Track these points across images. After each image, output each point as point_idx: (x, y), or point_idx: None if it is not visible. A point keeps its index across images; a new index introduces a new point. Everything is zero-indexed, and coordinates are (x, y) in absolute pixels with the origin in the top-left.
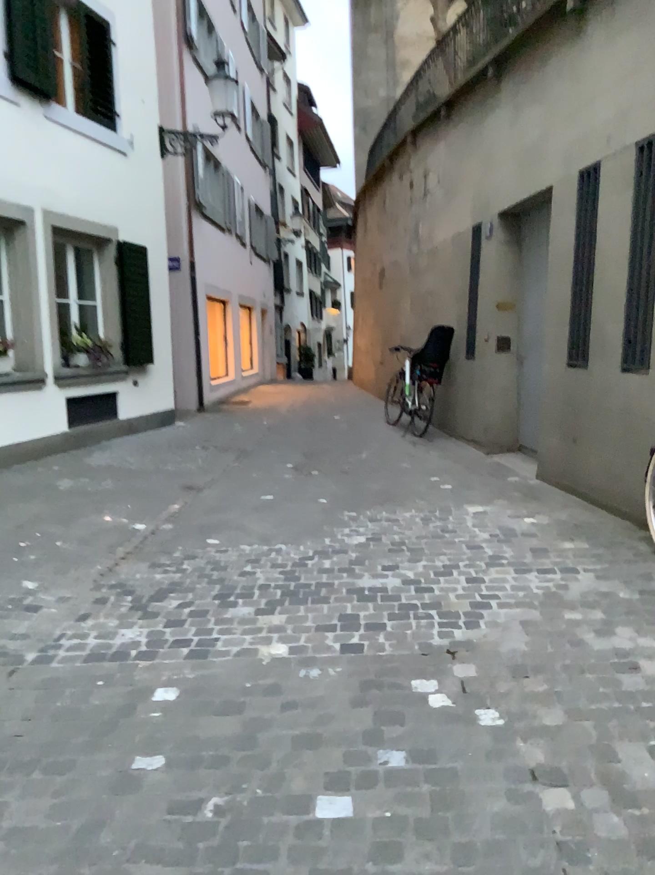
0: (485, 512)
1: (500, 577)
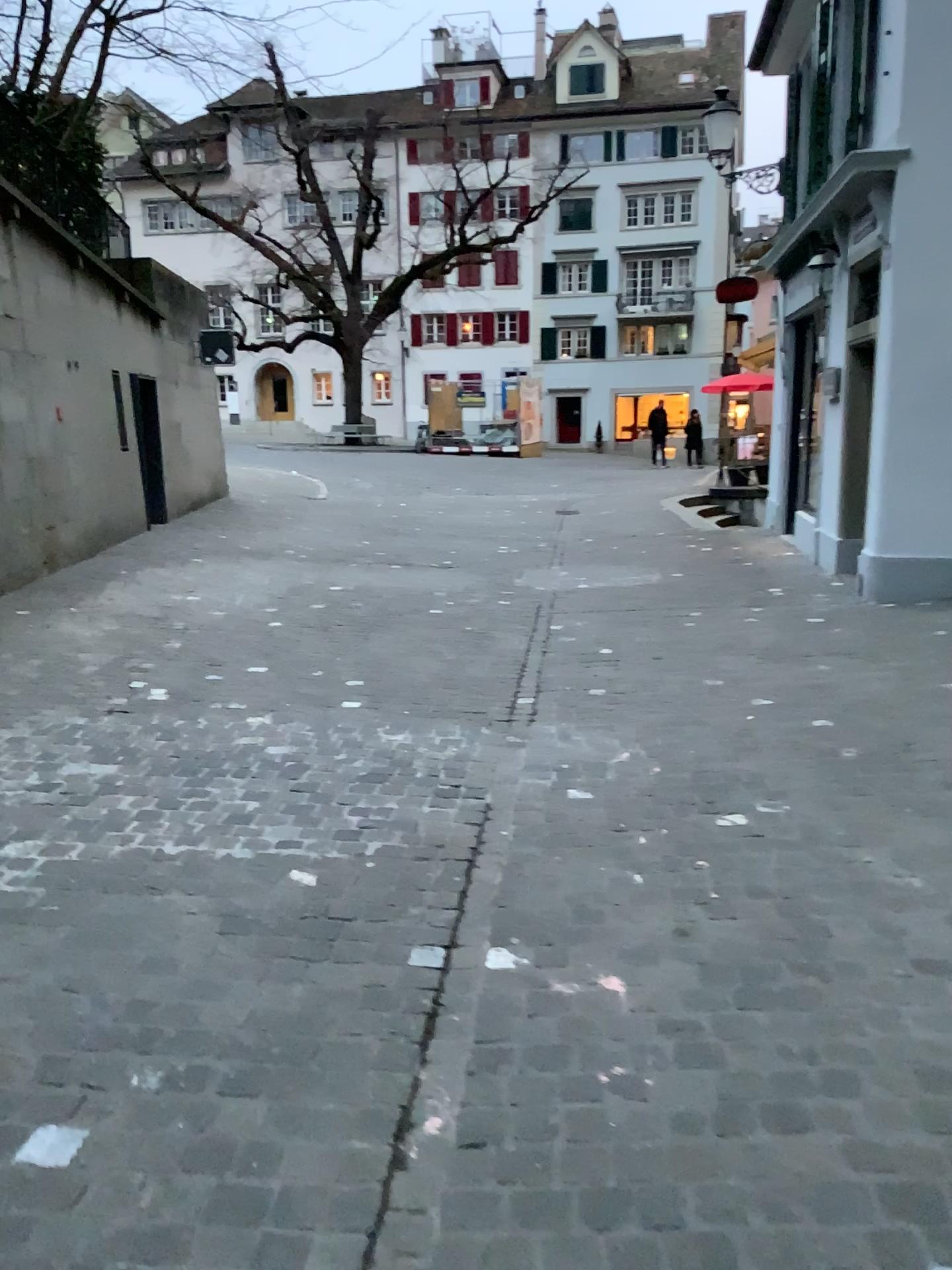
0: None
1: None
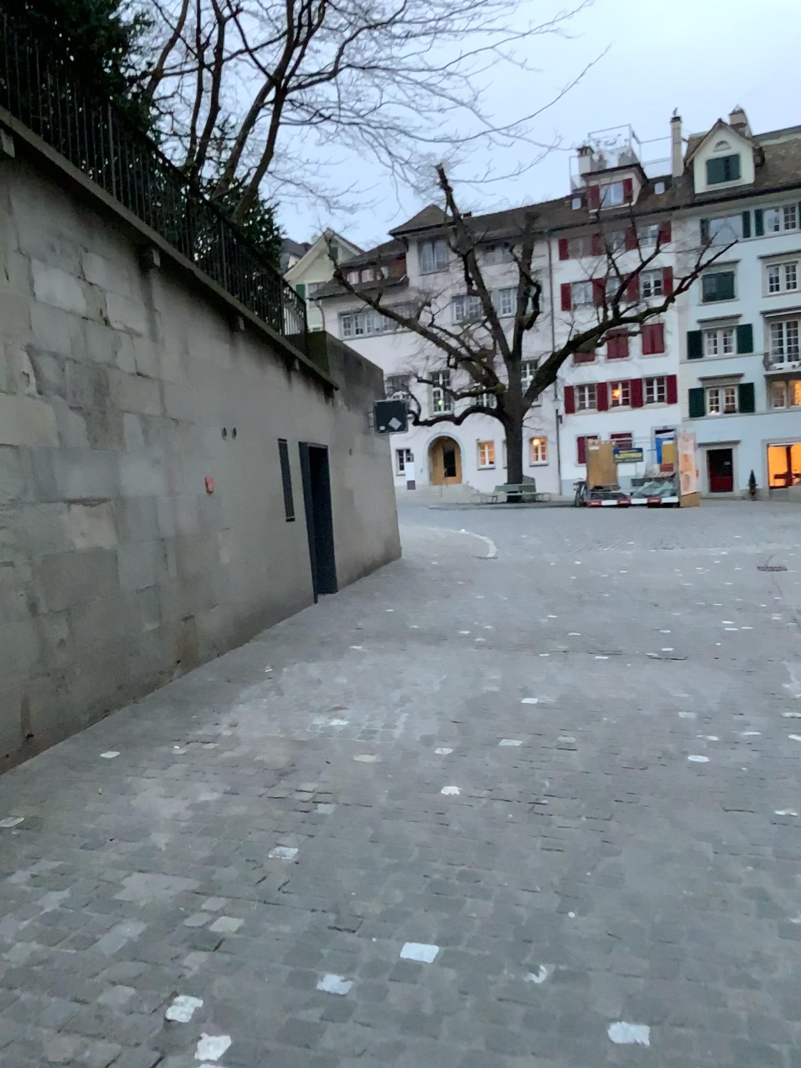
0: None
1: None
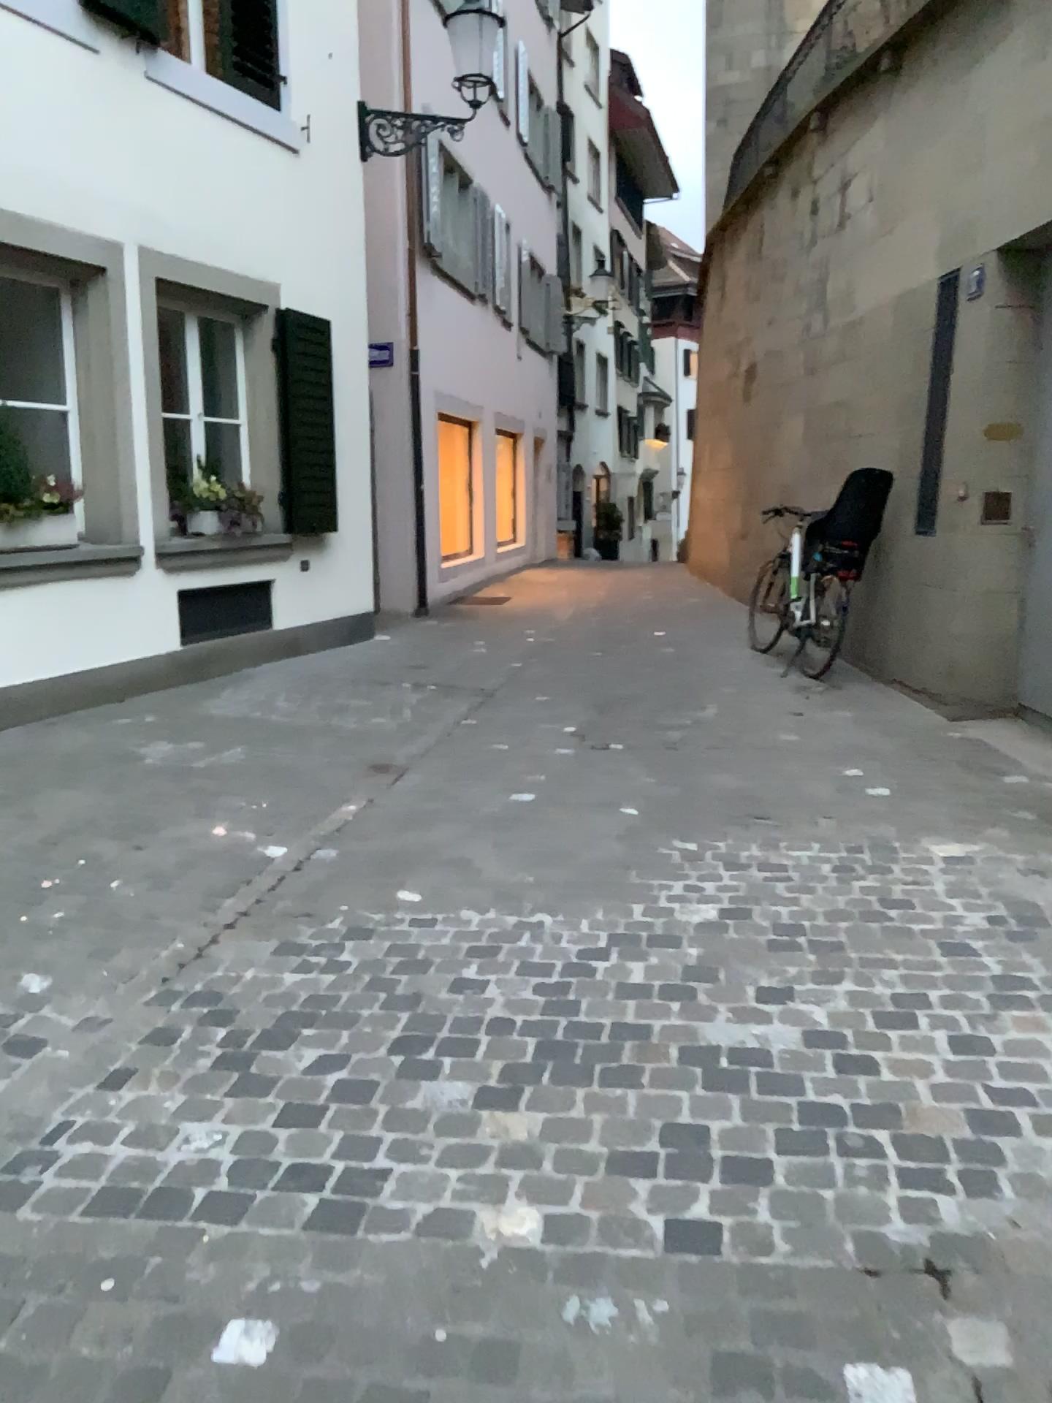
0: (967, 859)
1: (1026, 1039)
